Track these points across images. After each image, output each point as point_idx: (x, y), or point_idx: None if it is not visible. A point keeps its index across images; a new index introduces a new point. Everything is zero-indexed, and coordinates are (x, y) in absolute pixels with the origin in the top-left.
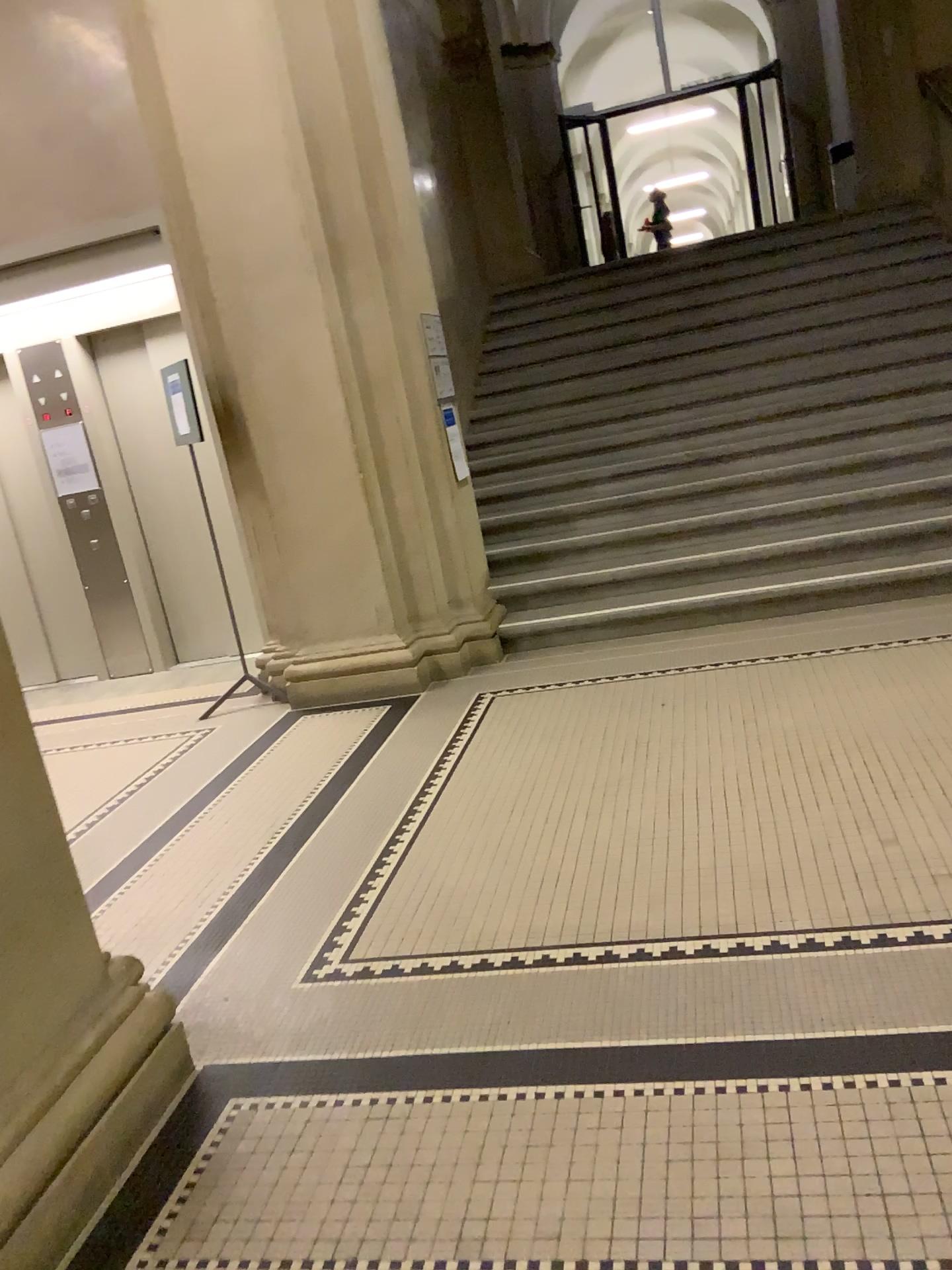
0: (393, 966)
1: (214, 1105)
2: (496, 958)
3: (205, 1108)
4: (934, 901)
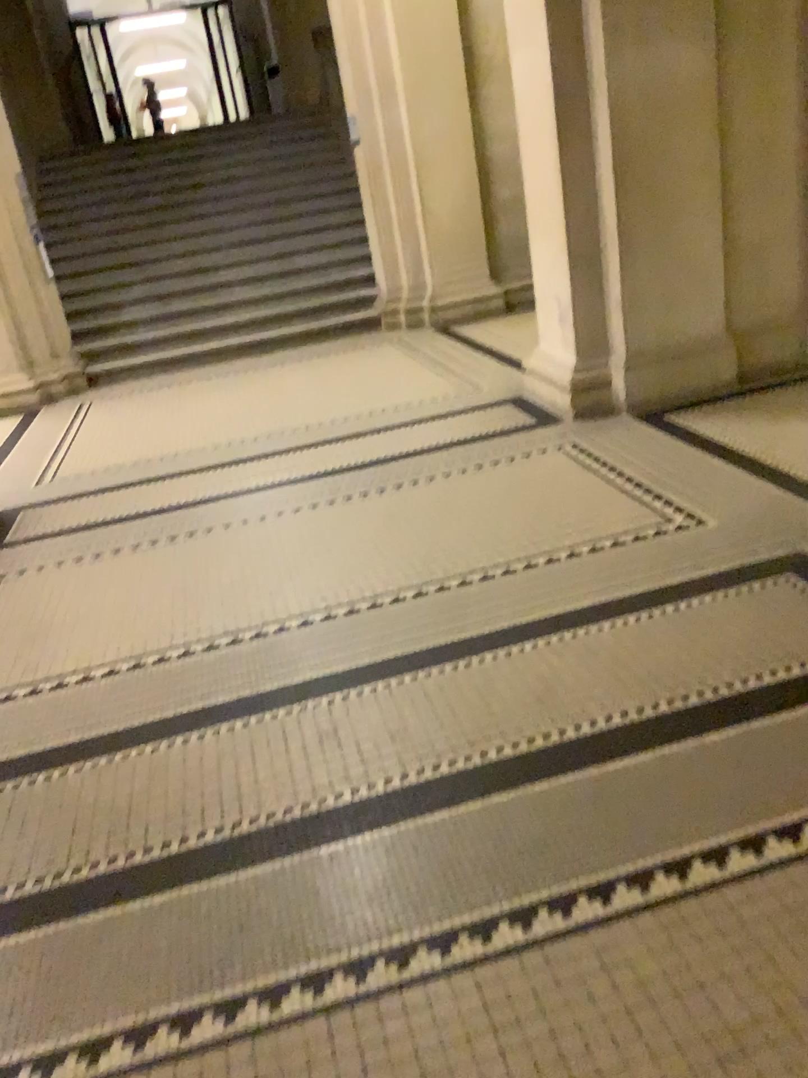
0: (78, 474)
1: (14, 513)
2: (125, 463)
3: (10, 514)
4: (301, 421)
